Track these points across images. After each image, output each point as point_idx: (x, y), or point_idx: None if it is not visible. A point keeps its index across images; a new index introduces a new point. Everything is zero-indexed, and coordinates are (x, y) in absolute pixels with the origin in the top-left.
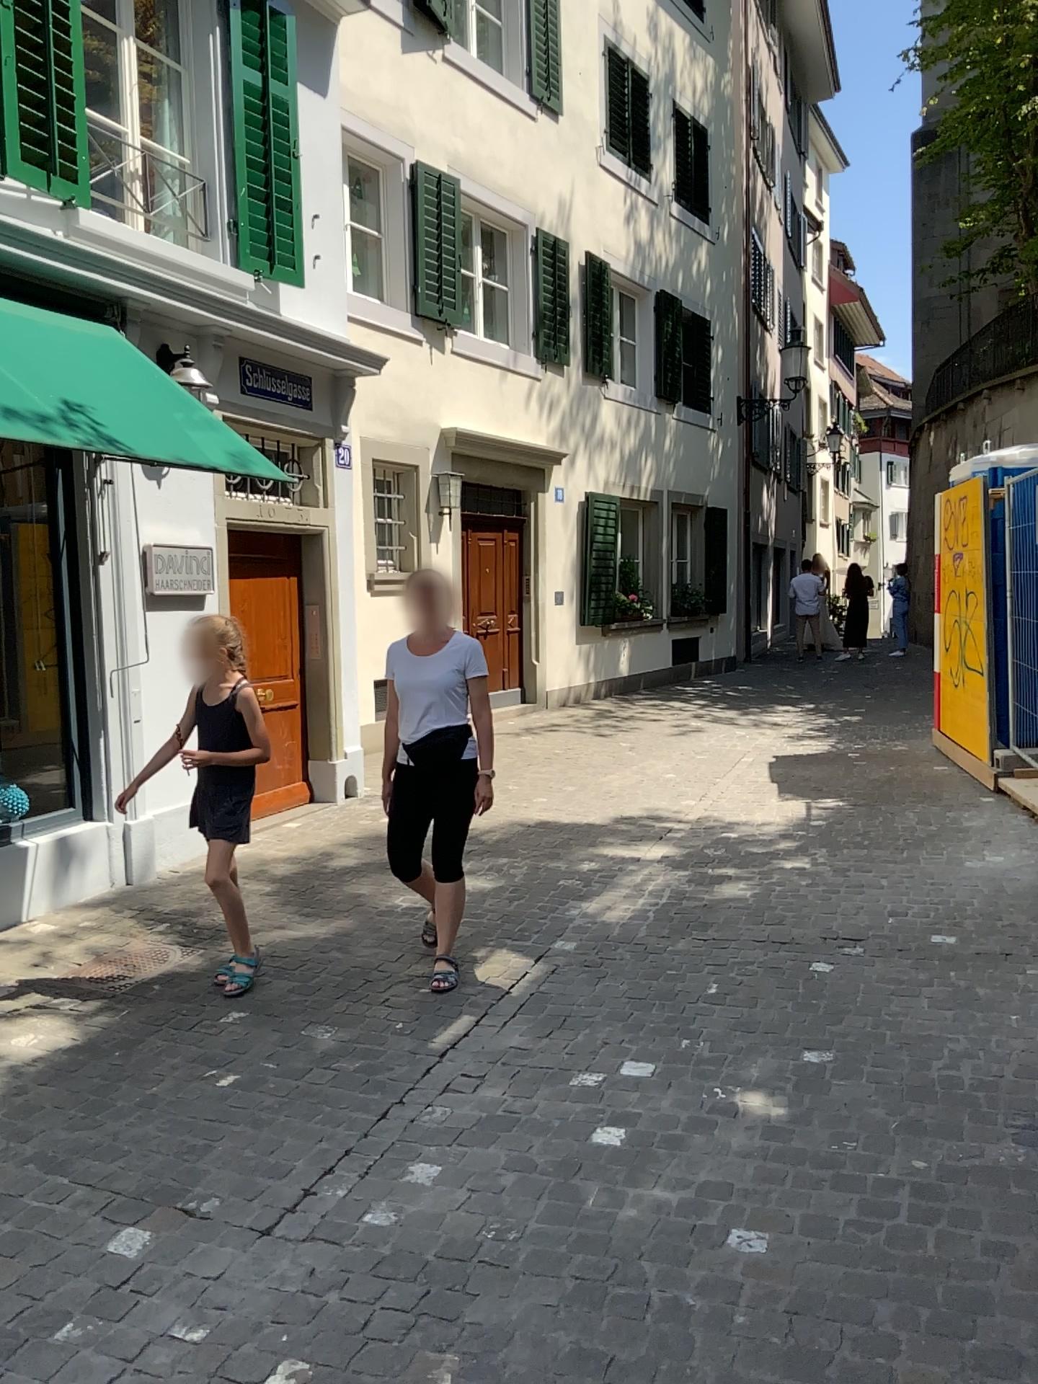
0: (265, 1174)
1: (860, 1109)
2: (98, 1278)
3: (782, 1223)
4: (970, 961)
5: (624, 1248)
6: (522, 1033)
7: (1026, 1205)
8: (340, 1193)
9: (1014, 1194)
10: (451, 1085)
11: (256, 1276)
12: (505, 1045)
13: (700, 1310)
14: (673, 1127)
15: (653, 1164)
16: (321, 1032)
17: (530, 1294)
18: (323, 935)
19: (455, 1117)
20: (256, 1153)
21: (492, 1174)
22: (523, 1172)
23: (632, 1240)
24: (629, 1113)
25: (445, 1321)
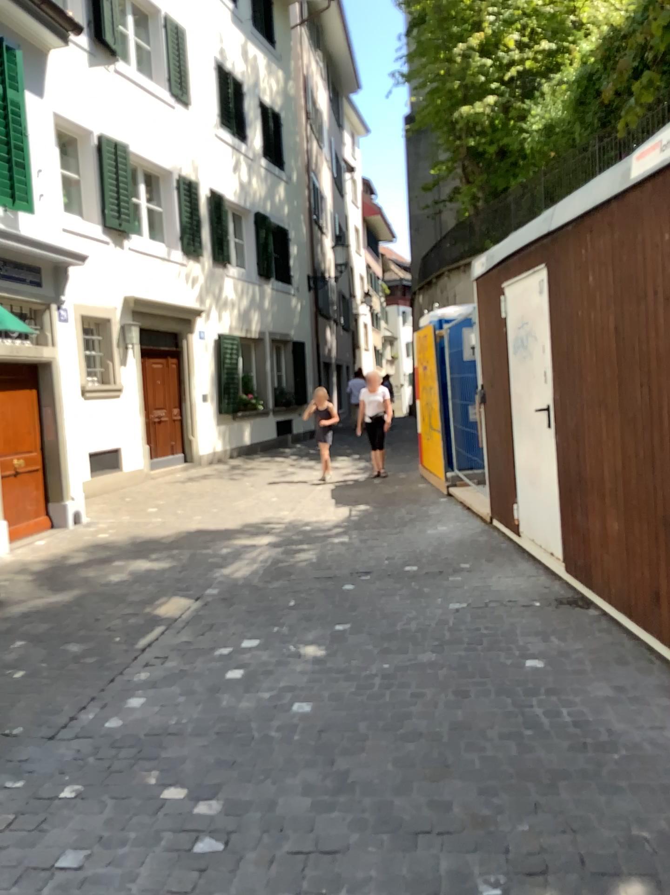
0: (47, 712)
1: (360, 647)
2: None
3: (319, 697)
4: (423, 577)
5: (241, 718)
6: (188, 634)
7: (432, 676)
8: (91, 715)
9: (428, 673)
10: (149, 662)
11: (48, 755)
12: (178, 640)
13: (277, 736)
14: (267, 666)
15: (257, 682)
16: (72, 645)
17: (194, 742)
18: (68, 597)
19: (152, 675)
20: (41, 703)
21: (172, 696)
22: (190, 694)
23: (245, 714)
24: (245, 663)
25: (151, 759)
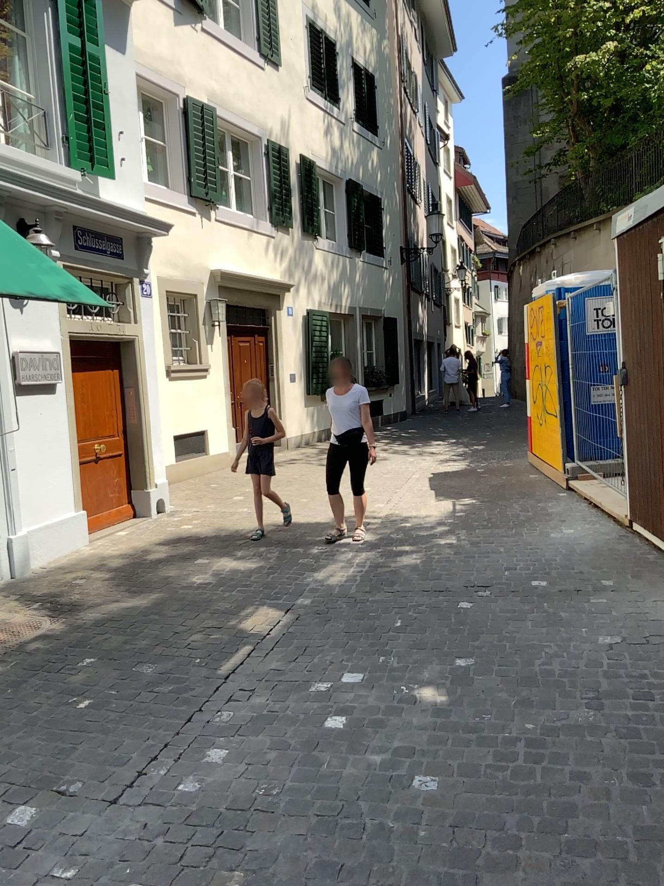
0: (112, 764)
1: (492, 694)
2: (0, 842)
3: (446, 769)
4: (557, 596)
5: (347, 794)
6: (278, 660)
7: (595, 747)
8: (162, 772)
9: (588, 741)
10: (233, 697)
11: (108, 832)
12: (267, 668)
13: (397, 829)
14: (376, 714)
15: (365, 738)
16: (146, 668)
17: (289, 828)
18: (145, 604)
19: (236, 717)
20: (105, 751)
21: (261, 752)
22: (282, 750)
23: (352, 788)
24: (348, 707)
25: (234, 850)
